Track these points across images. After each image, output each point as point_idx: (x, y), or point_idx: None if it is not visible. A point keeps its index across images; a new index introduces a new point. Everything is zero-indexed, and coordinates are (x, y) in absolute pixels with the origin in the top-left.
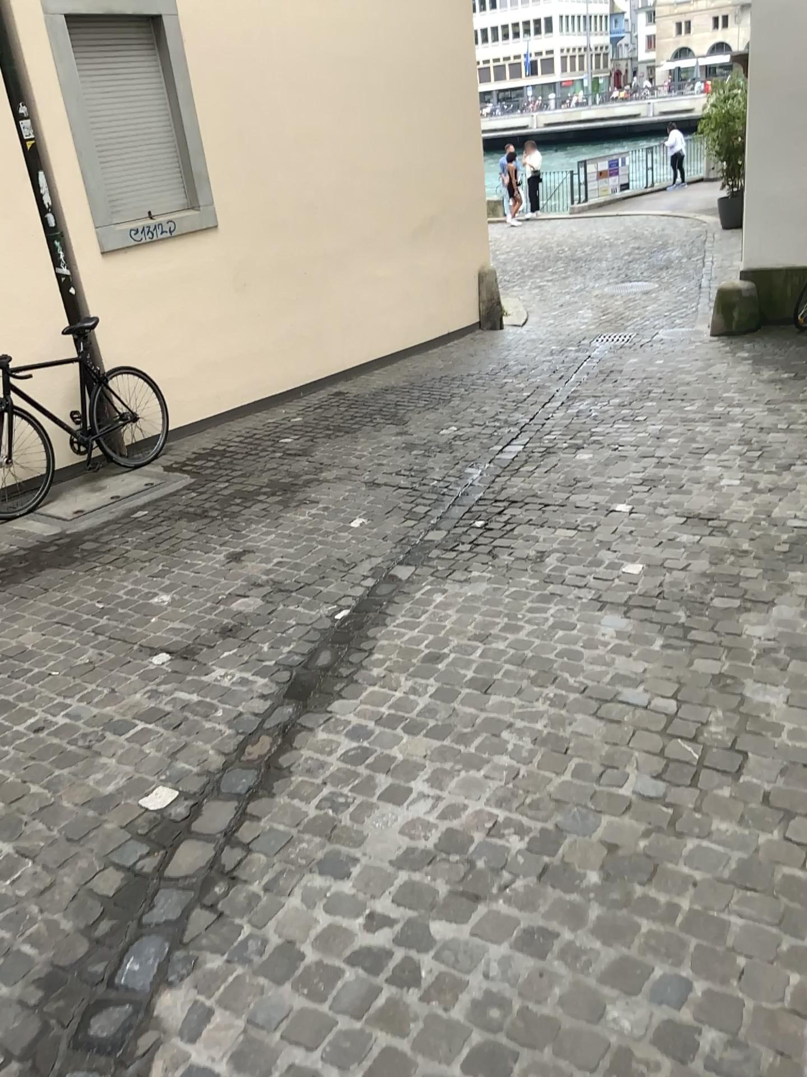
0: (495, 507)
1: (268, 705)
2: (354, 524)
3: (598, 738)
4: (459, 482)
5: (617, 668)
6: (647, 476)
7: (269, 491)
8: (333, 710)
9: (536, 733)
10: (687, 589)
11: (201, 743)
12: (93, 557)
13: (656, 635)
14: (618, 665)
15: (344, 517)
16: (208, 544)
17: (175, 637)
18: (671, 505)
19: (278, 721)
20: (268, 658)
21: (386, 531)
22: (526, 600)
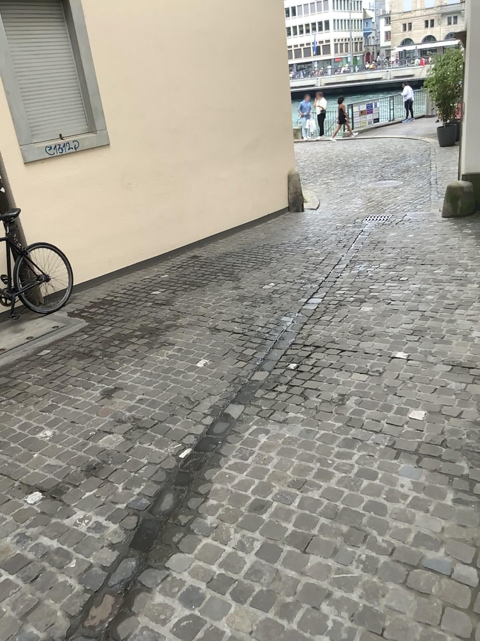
0: (304, 354)
1: (115, 558)
2: (199, 366)
3: (412, 620)
4: (276, 331)
5: (419, 529)
6: (416, 329)
7: (140, 335)
8: (170, 567)
9: (353, 609)
10: (465, 440)
11: (51, 604)
12: (2, 392)
13: (447, 490)
14: (419, 524)
15: (192, 360)
16: (90, 382)
17: (50, 474)
18: (439, 356)
19: (121, 579)
20: (121, 501)
21: (222, 373)
22: (333, 445)
